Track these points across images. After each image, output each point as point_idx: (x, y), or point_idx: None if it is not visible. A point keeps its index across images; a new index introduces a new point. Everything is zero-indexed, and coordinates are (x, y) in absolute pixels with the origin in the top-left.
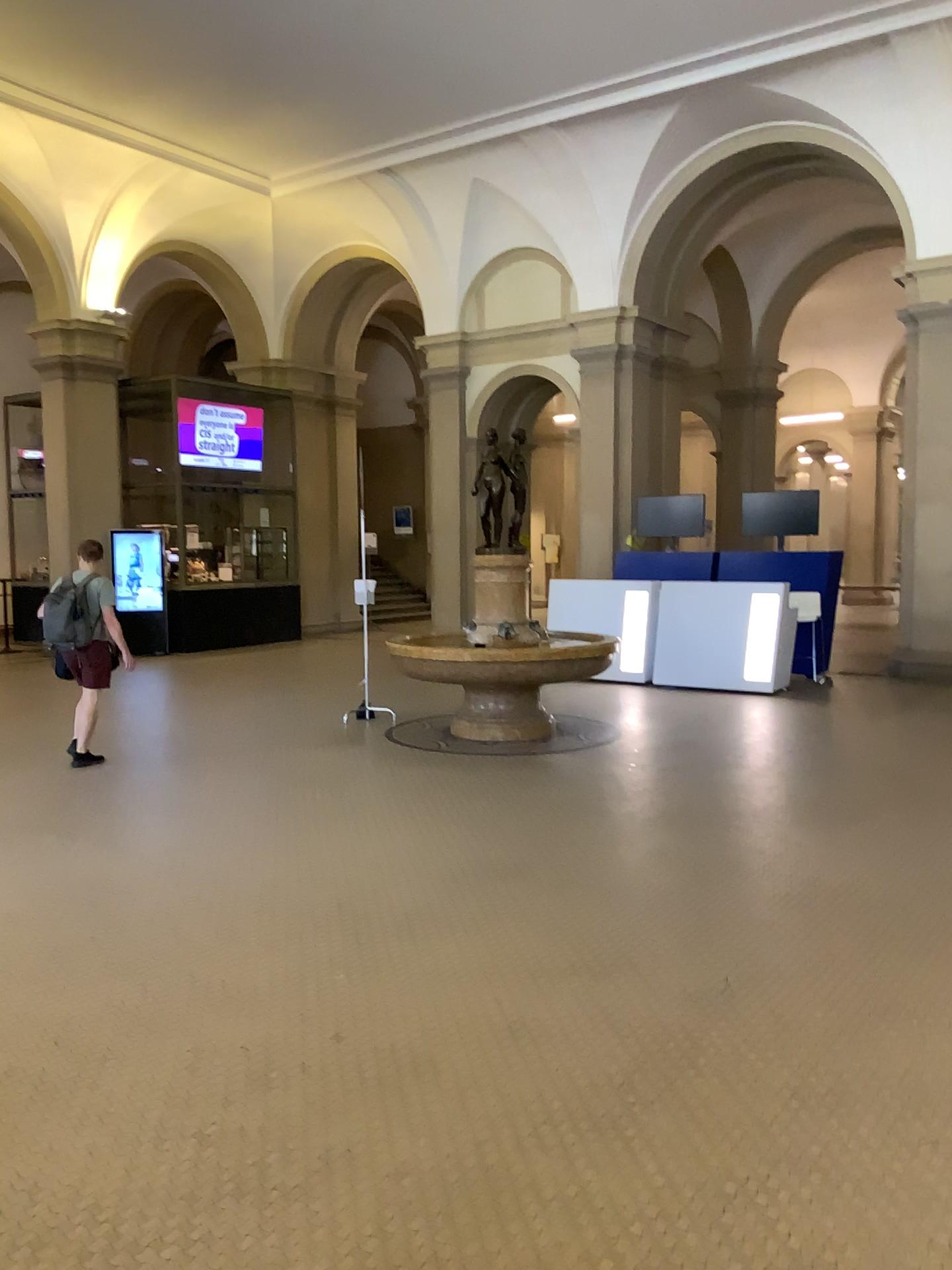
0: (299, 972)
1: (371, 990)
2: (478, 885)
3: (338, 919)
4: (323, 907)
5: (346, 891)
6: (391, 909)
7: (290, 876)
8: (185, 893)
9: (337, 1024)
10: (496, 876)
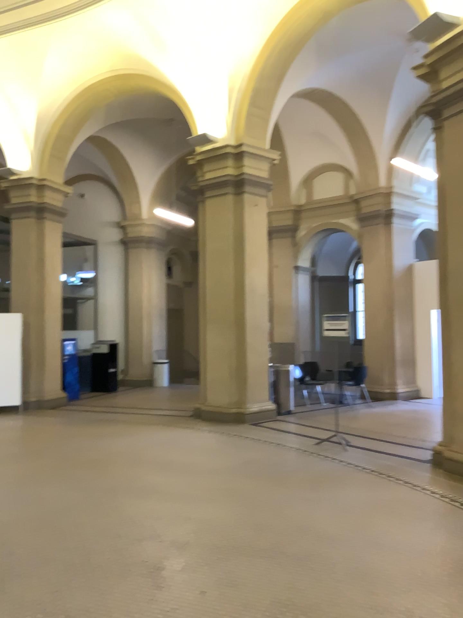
0: None
1: None
2: None
3: None
4: None
5: None
6: None
7: None
8: None
9: None
10: None
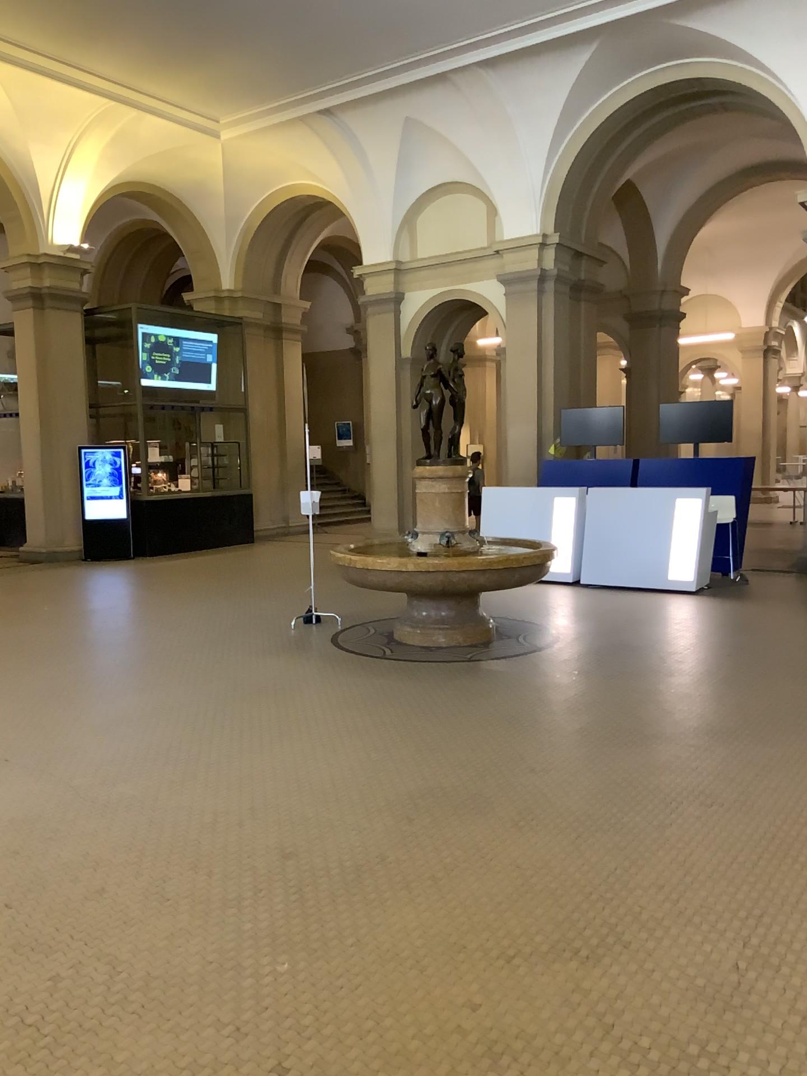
0: (233, 965)
1: (319, 992)
2: (435, 831)
3: (280, 881)
4: (265, 863)
5: (290, 841)
6: (340, 866)
7: (230, 820)
8: (112, 847)
9: (277, 1052)
10: (453, 818)
